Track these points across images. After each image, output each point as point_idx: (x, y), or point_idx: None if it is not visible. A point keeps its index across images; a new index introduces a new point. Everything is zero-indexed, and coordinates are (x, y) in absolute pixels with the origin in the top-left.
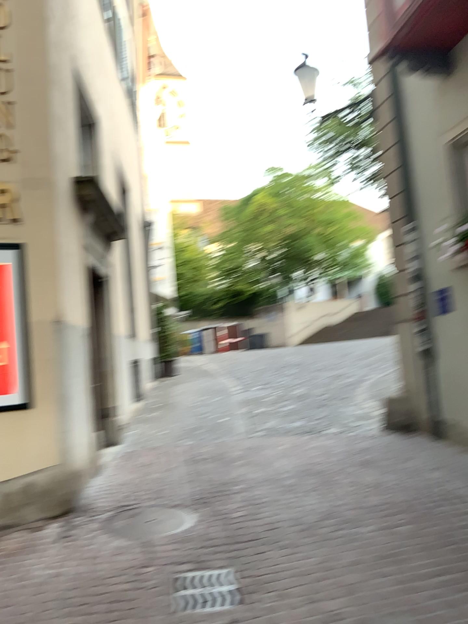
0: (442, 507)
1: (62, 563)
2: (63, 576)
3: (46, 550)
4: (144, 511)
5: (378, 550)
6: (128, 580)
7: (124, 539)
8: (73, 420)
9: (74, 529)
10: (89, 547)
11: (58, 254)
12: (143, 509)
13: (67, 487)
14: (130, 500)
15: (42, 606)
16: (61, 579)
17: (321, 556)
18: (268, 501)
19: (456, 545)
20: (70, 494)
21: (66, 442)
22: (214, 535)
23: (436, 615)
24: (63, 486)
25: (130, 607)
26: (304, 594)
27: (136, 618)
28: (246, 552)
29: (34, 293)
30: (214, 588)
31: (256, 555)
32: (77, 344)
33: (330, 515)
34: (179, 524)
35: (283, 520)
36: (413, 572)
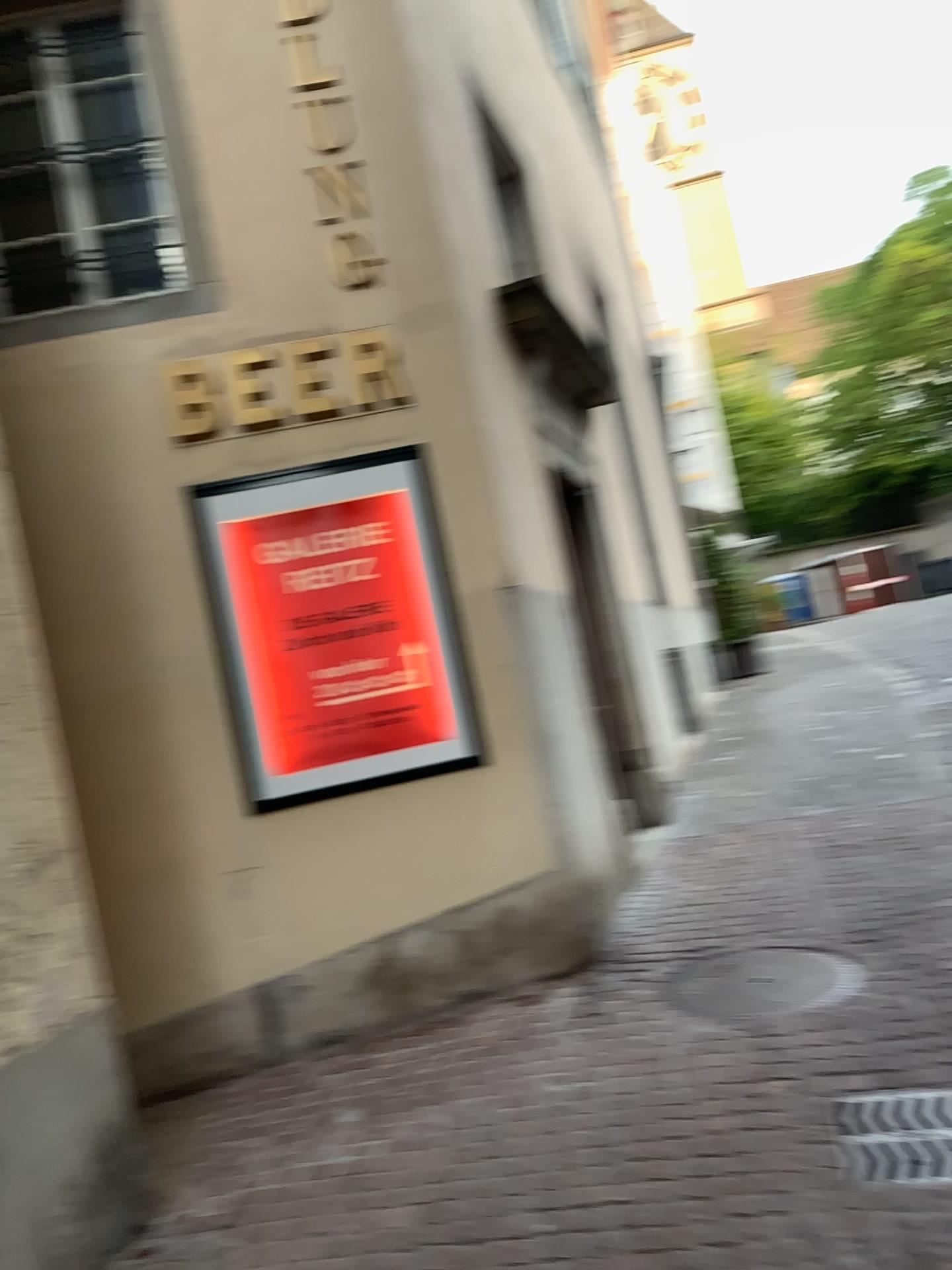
0: None
1: (591, 1070)
2: (597, 1096)
3: (557, 1042)
4: (743, 961)
5: None
6: (731, 1109)
7: (710, 1019)
8: (568, 783)
9: (604, 999)
10: (640, 1036)
11: (489, 452)
12: (740, 956)
13: (578, 914)
14: (708, 937)
15: (565, 1156)
16: (595, 1102)
17: None
18: None
19: None
20: (586, 929)
21: (562, 827)
22: (912, 1012)
23: None
24: (570, 914)
25: (744, 1166)
26: None
27: (762, 1192)
28: None
29: (456, 537)
30: (933, 1134)
31: None
32: (555, 629)
33: None
34: (826, 988)
35: None
36: None
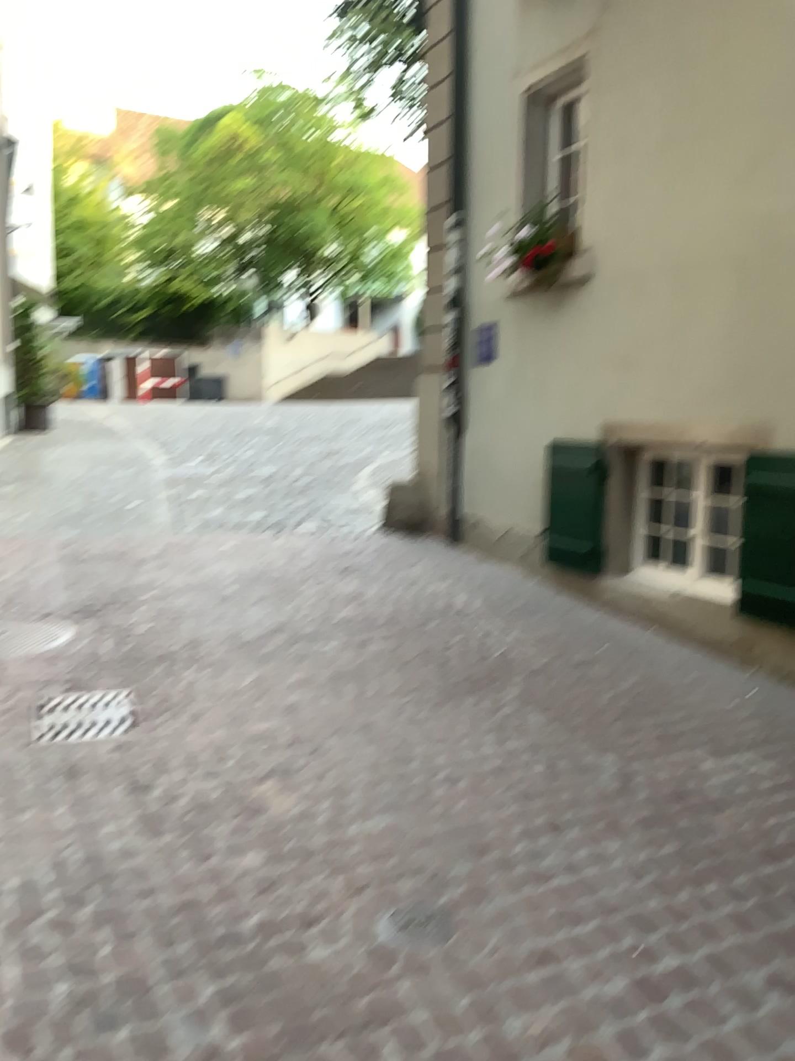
0: (431, 624)
1: None
2: None
3: None
4: None
5: (335, 669)
6: None
7: None
8: None
9: None
10: None
11: None
12: None
13: None
14: None
15: None
16: None
17: (257, 676)
18: (190, 612)
19: (436, 664)
20: None
21: None
22: (104, 652)
23: (390, 734)
24: None
25: None
26: (226, 717)
27: None
28: (149, 672)
29: None
30: (99, 712)
31: (164, 676)
32: None
33: (278, 630)
34: (49, 637)
35: (210, 636)
36: (374, 692)
